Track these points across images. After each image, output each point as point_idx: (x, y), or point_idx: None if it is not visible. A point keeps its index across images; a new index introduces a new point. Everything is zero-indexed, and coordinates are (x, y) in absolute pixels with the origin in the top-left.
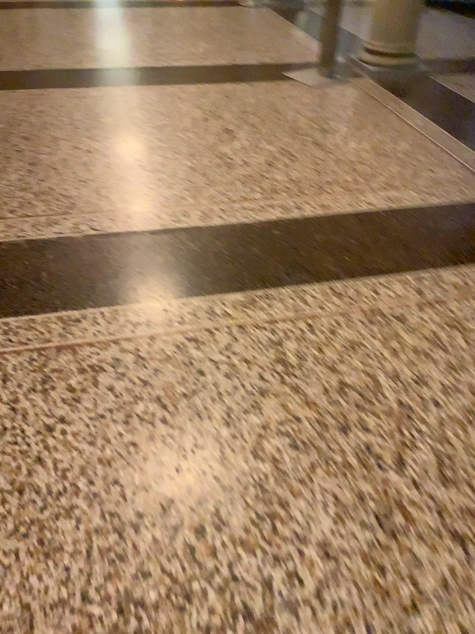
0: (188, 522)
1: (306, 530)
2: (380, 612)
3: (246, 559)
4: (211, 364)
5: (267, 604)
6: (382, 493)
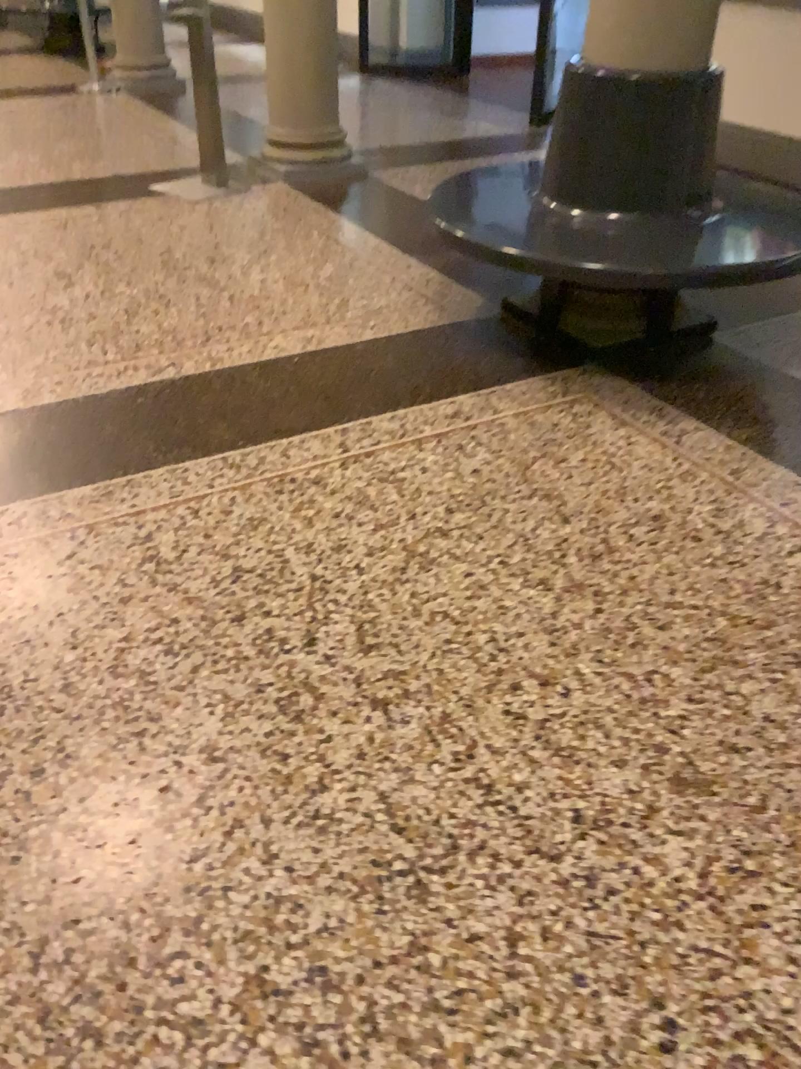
0: (19, 765)
1: (185, 738)
2: (280, 799)
3: (104, 787)
4: (48, 578)
5: (133, 826)
6: (286, 678)
